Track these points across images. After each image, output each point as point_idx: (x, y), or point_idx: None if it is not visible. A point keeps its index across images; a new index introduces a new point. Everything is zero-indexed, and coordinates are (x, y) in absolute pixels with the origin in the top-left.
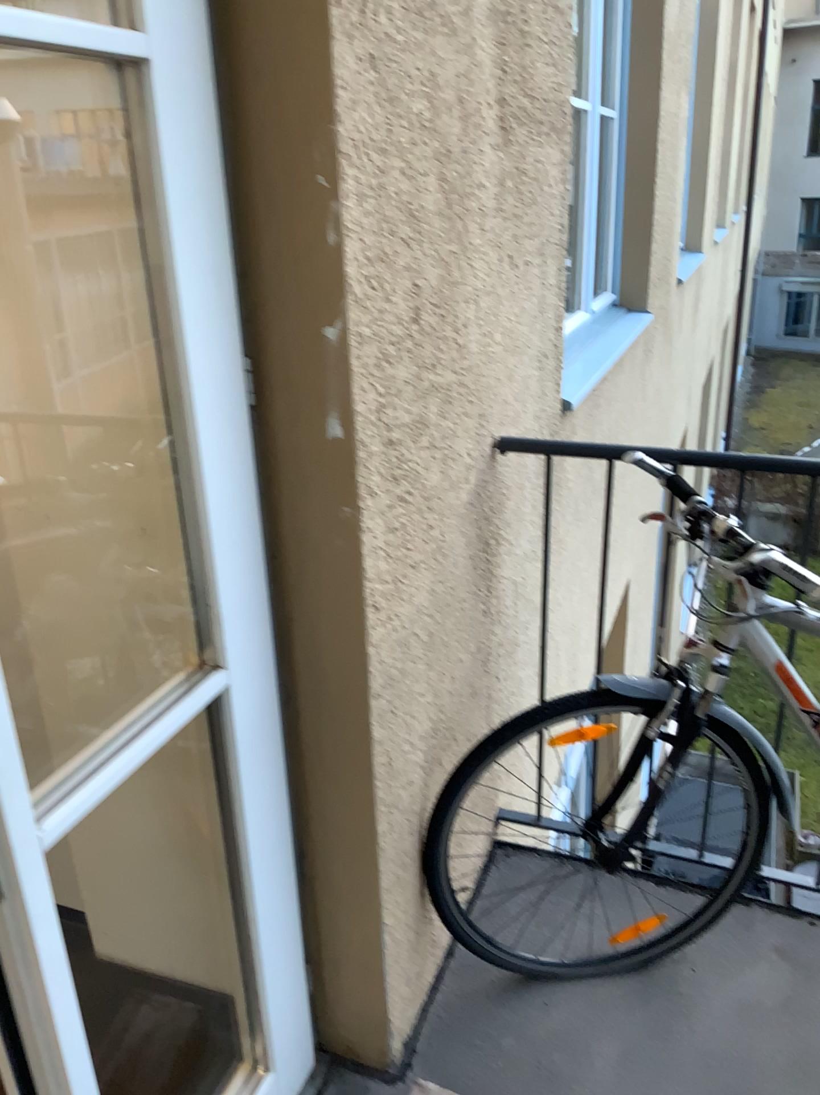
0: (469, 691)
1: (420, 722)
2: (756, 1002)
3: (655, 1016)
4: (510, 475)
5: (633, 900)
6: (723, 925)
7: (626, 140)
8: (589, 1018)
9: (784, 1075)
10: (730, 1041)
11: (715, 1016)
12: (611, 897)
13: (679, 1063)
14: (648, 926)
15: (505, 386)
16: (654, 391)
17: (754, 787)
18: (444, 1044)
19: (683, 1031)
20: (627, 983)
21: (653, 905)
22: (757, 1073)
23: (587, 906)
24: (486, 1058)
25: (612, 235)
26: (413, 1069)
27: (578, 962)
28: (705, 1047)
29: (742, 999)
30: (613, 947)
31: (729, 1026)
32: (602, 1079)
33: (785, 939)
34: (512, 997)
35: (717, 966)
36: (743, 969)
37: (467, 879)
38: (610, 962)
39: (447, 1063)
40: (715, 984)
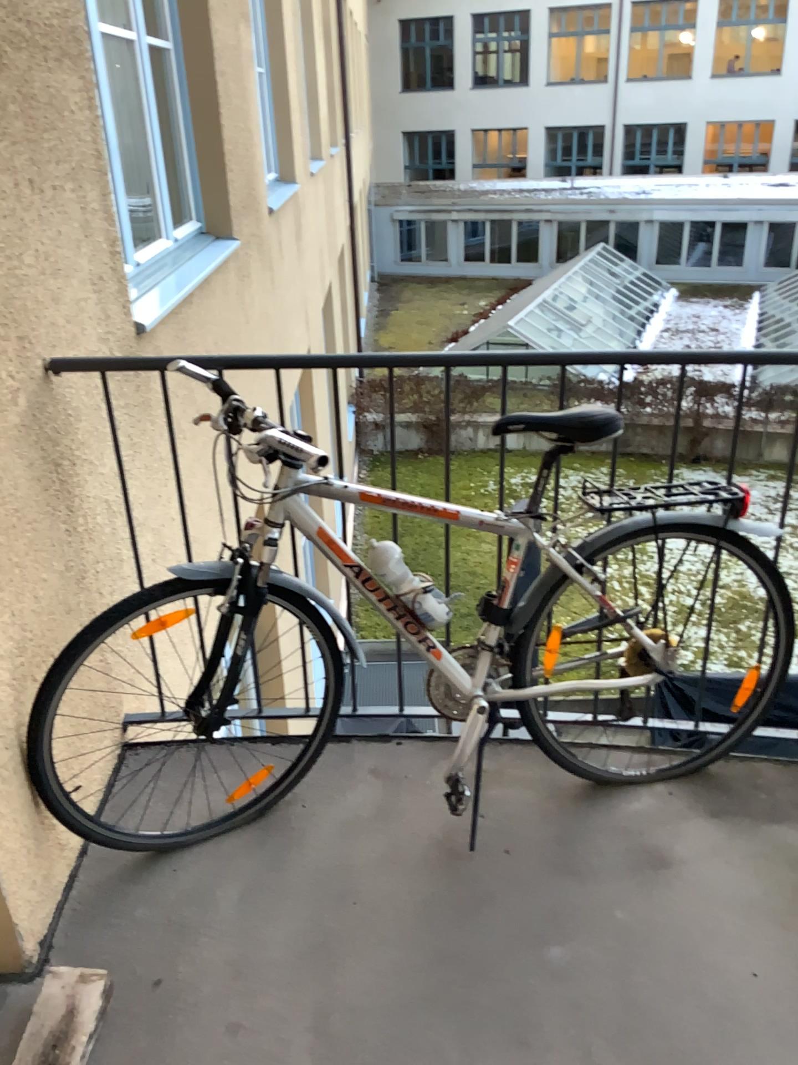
0: (64, 607)
1: (4, 642)
2: (354, 817)
3: (272, 852)
4: (82, 399)
5: (251, 763)
6: (328, 764)
7: (188, 72)
8: (214, 870)
9: (375, 866)
10: (333, 853)
11: (321, 837)
12: (231, 765)
13: (291, 883)
14: (263, 781)
15: (55, 312)
16: (254, 315)
17: (327, 640)
18: (79, 931)
19: (295, 857)
20: (247, 832)
21: (269, 762)
22: (354, 872)
23: (211, 778)
24: (120, 931)
25: (189, 167)
26: (51, 961)
27: (202, 826)
28: (313, 863)
29: (343, 818)
30: (233, 805)
31: (332, 842)
32: (225, 915)
33: (379, 761)
34: (143, 872)
35: (322, 798)
36: (345, 794)
37: (94, 782)
38: (230, 819)
39: (84, 946)
40: (321, 812)
